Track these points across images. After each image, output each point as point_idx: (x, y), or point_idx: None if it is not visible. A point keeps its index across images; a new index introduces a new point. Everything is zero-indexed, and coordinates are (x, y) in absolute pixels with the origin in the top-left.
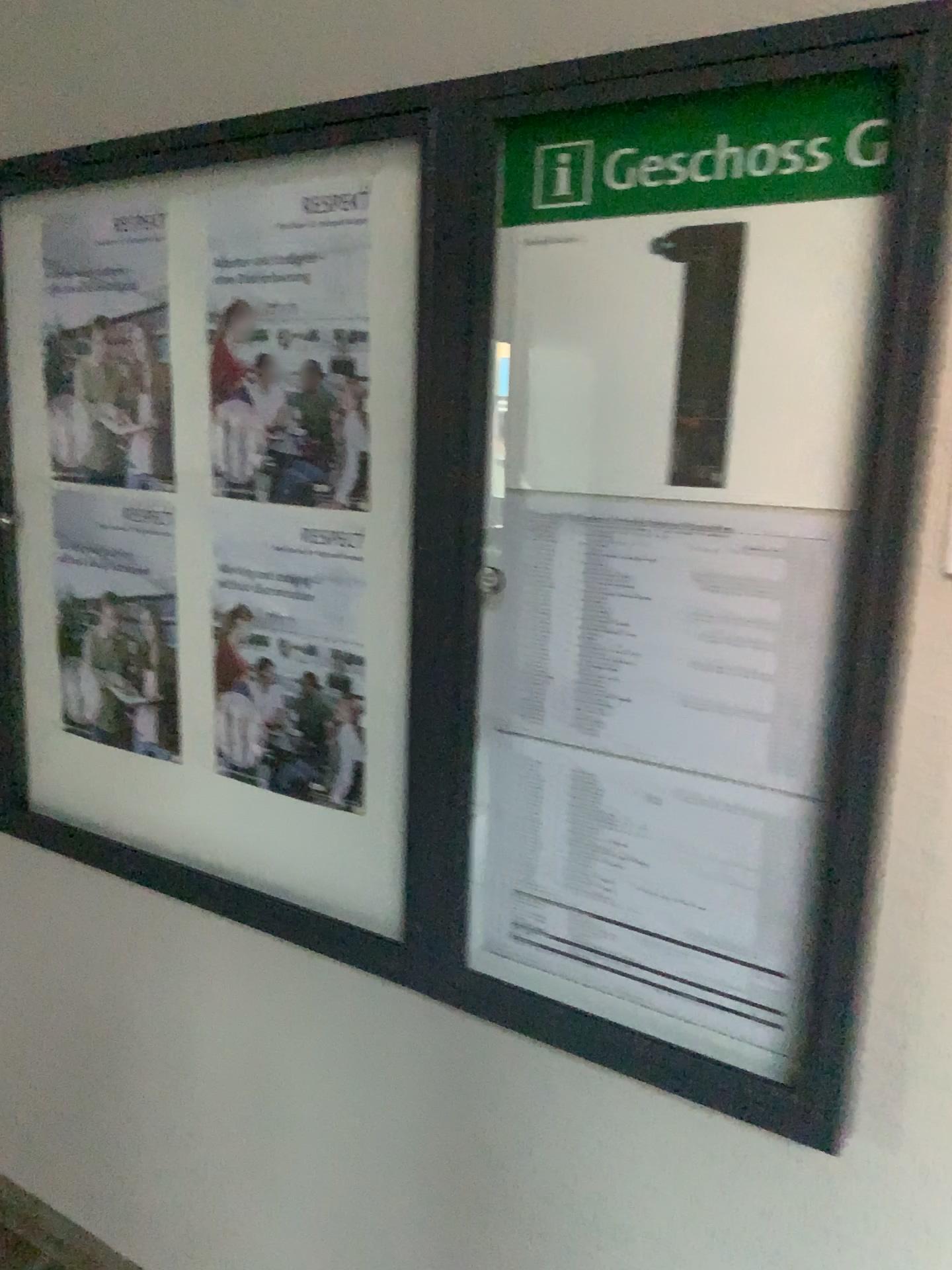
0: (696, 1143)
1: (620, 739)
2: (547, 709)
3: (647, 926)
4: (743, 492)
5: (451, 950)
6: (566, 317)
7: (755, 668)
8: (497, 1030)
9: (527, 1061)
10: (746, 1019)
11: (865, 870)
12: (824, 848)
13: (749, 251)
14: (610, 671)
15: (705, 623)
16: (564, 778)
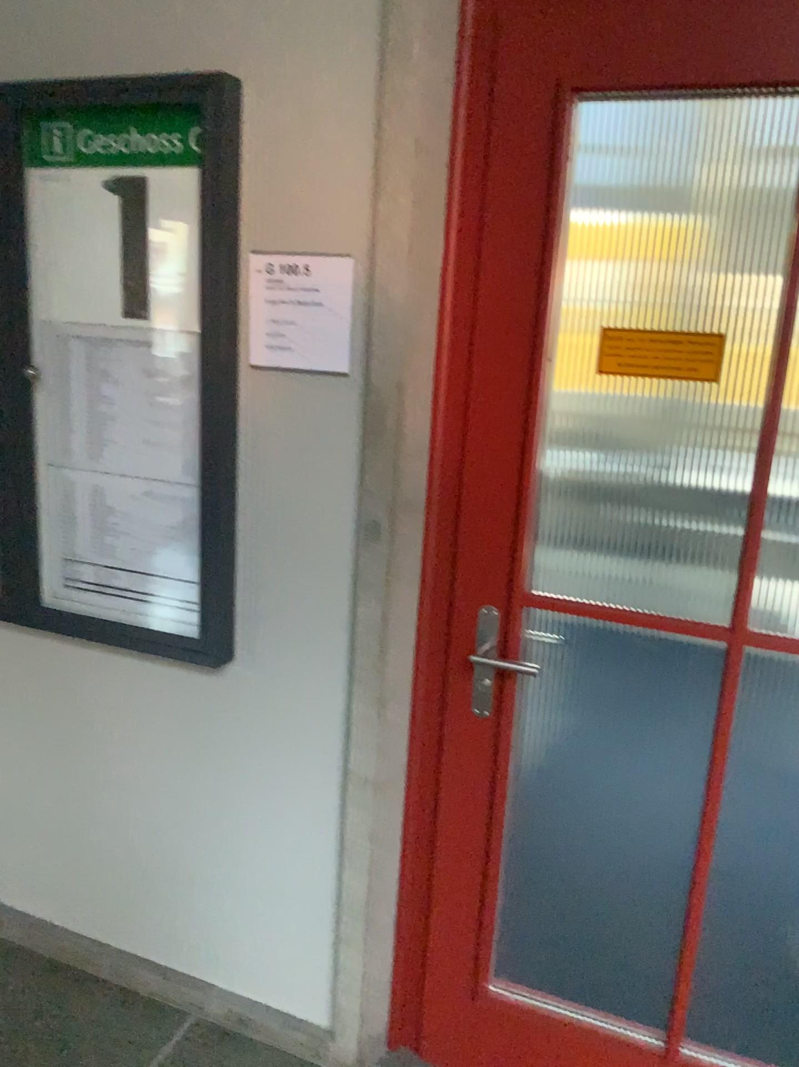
0: (165, 686)
1: (111, 464)
2: (73, 450)
3: (133, 568)
4: (159, 323)
5: (29, 596)
6: (67, 223)
7: (172, 419)
8: (60, 642)
9: (79, 658)
10: (183, 612)
11: (219, 517)
12: (203, 510)
13: (152, 192)
14: (104, 425)
15: (148, 395)
16: (86, 490)
